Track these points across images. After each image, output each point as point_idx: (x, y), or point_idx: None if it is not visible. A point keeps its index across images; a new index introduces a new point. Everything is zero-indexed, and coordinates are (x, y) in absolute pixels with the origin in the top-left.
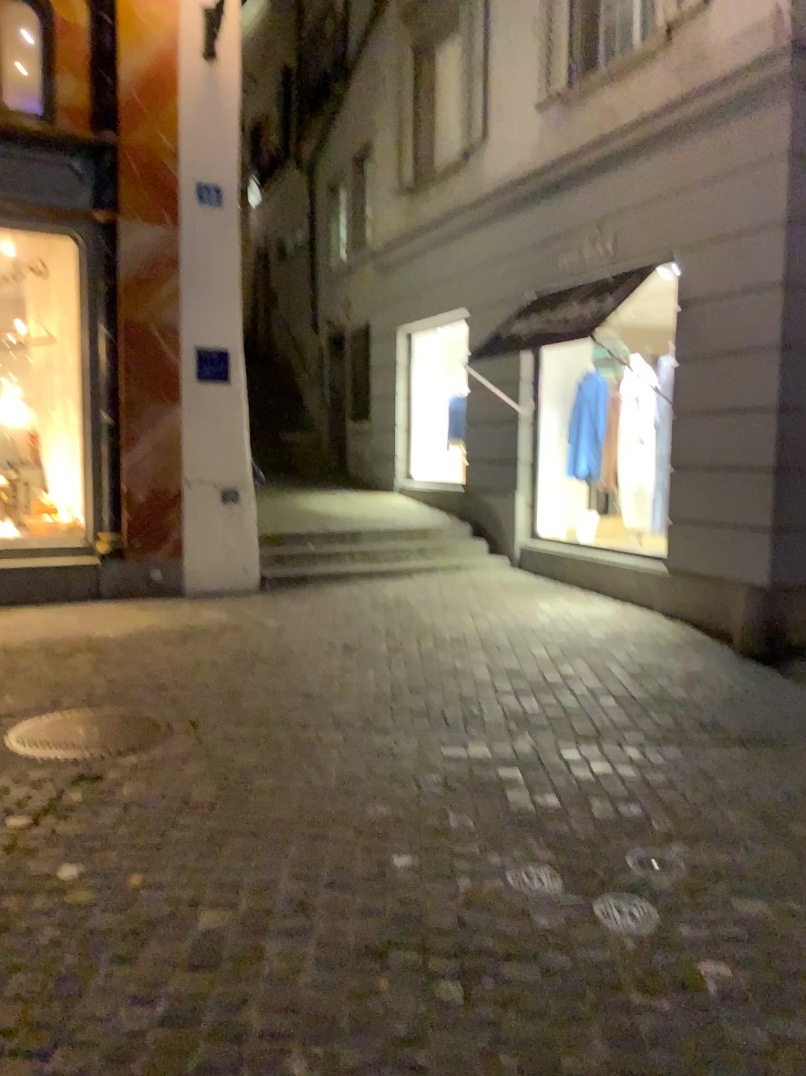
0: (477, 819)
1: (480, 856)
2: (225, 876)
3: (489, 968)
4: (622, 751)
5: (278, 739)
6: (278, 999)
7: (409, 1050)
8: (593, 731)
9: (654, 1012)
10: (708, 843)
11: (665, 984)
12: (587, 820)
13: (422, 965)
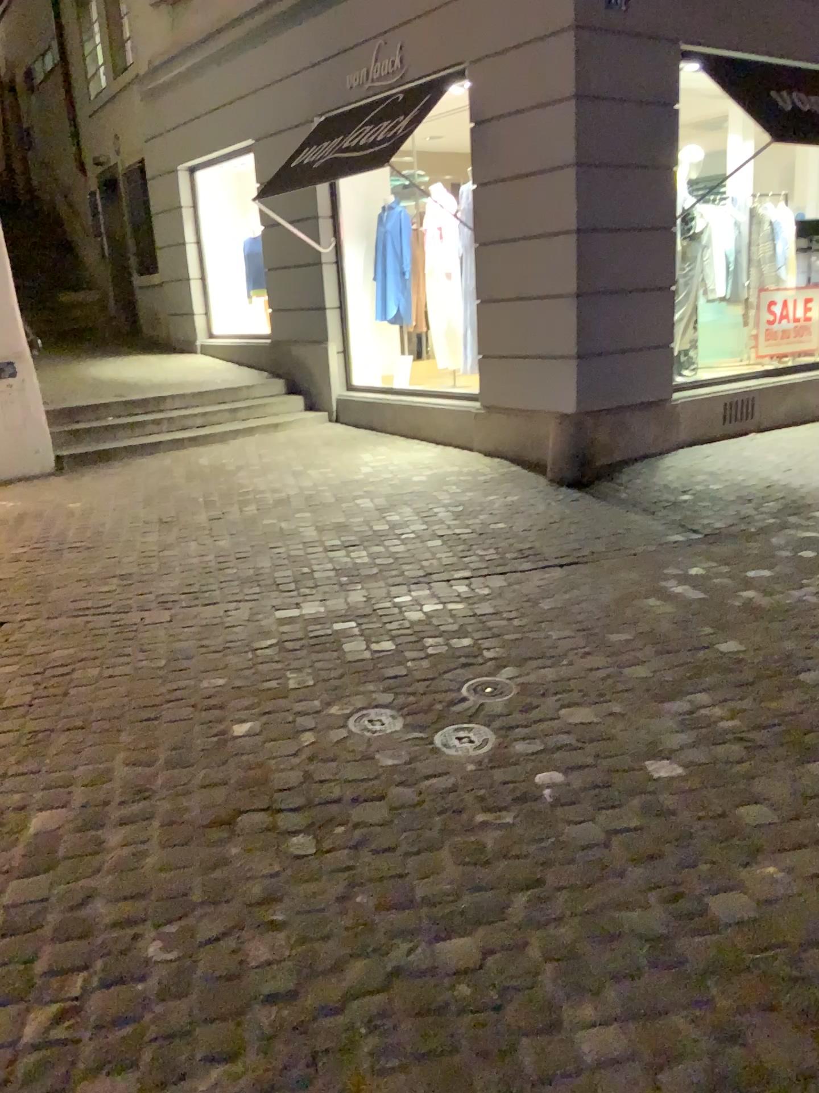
0: (312, 675)
1: (319, 711)
2: (51, 773)
3: (336, 815)
4: (451, 588)
5: (96, 624)
6: (121, 884)
7: (262, 906)
8: (422, 573)
9: (495, 826)
10: (535, 663)
11: (502, 799)
12: (420, 659)
13: (268, 824)
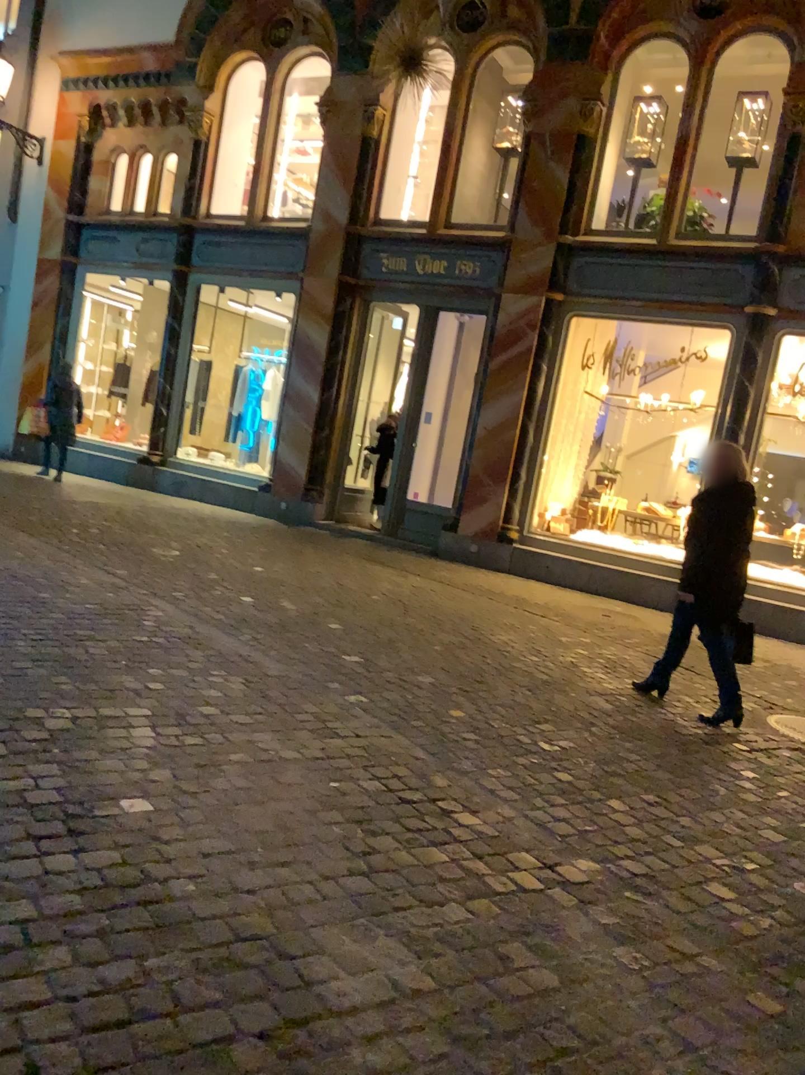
0: None
1: None
2: None
3: None
4: None
5: None
6: None
7: None
8: None
9: None
10: None
11: None
12: None
13: None
